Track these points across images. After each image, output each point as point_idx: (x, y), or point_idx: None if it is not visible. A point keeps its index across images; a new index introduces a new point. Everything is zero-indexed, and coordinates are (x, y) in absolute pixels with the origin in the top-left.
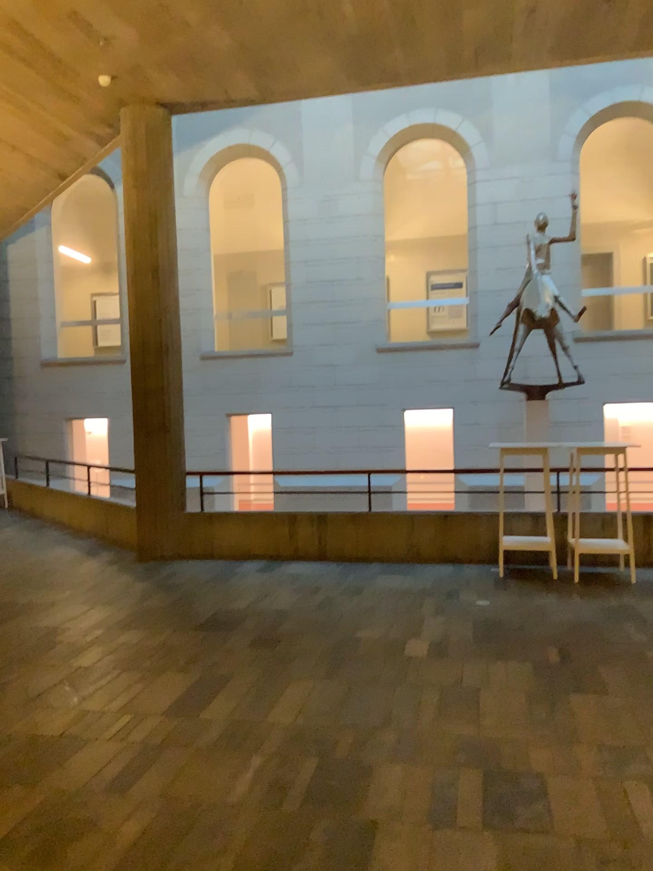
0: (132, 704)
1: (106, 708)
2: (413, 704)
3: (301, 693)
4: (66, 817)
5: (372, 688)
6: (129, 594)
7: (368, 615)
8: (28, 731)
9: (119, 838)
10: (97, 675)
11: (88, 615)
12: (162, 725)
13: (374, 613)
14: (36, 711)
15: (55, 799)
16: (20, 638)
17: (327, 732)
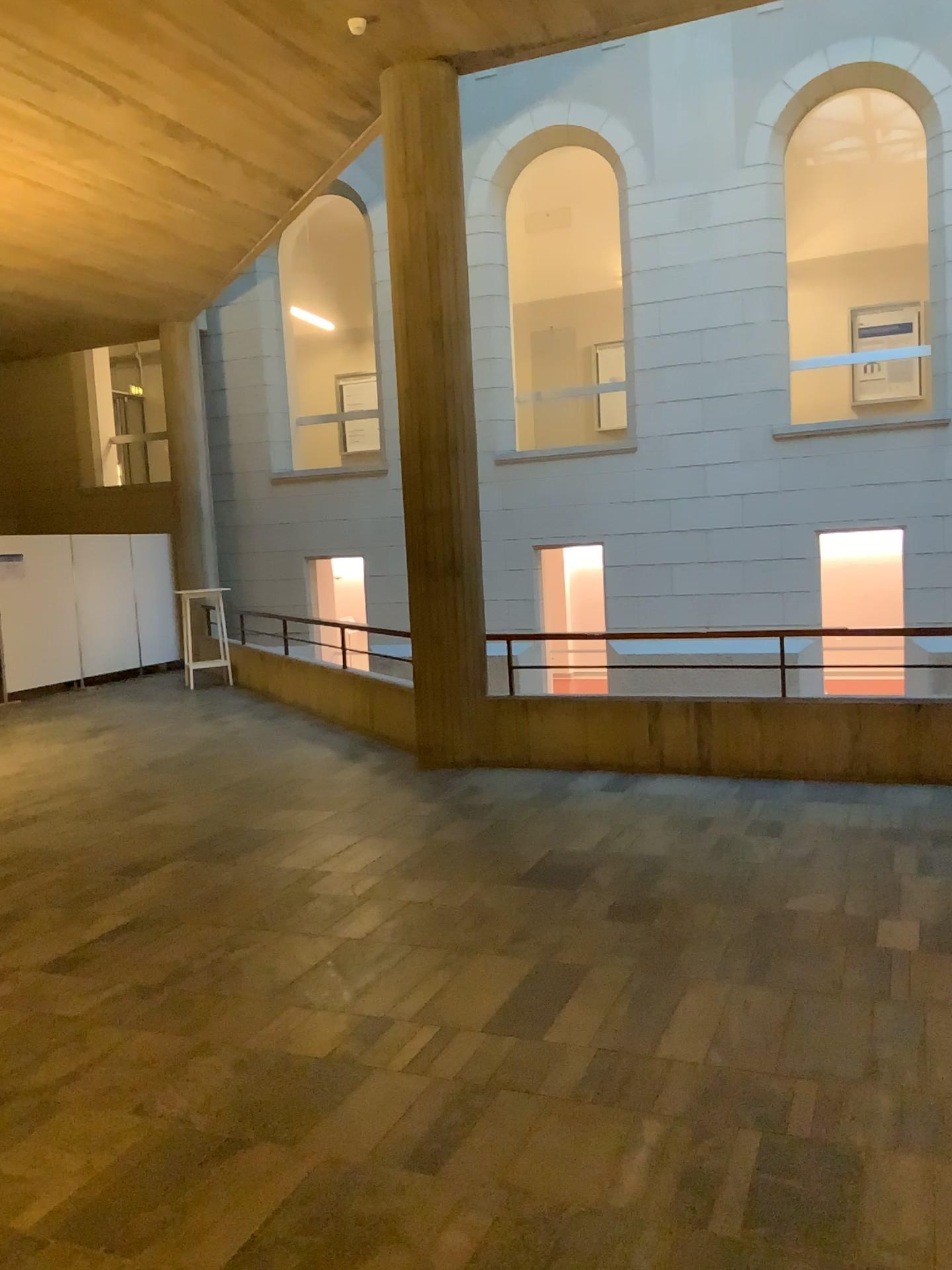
0: (433, 1012)
1: (393, 1015)
2: (916, 1041)
3: (710, 1009)
4: (345, 1215)
5: (834, 1007)
6: (410, 823)
7: (800, 870)
8: (276, 1049)
9: (434, 1267)
10: (373, 957)
11: (353, 855)
12: (484, 1053)
13: (811, 867)
14: (287, 1015)
15: (324, 1177)
16: (256, 890)
17: (770, 1087)
